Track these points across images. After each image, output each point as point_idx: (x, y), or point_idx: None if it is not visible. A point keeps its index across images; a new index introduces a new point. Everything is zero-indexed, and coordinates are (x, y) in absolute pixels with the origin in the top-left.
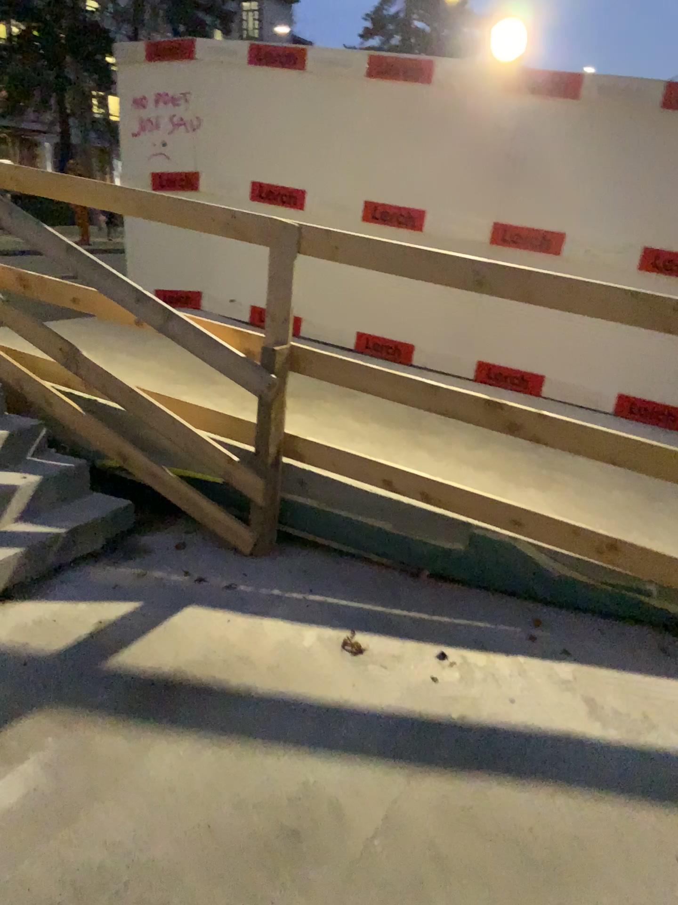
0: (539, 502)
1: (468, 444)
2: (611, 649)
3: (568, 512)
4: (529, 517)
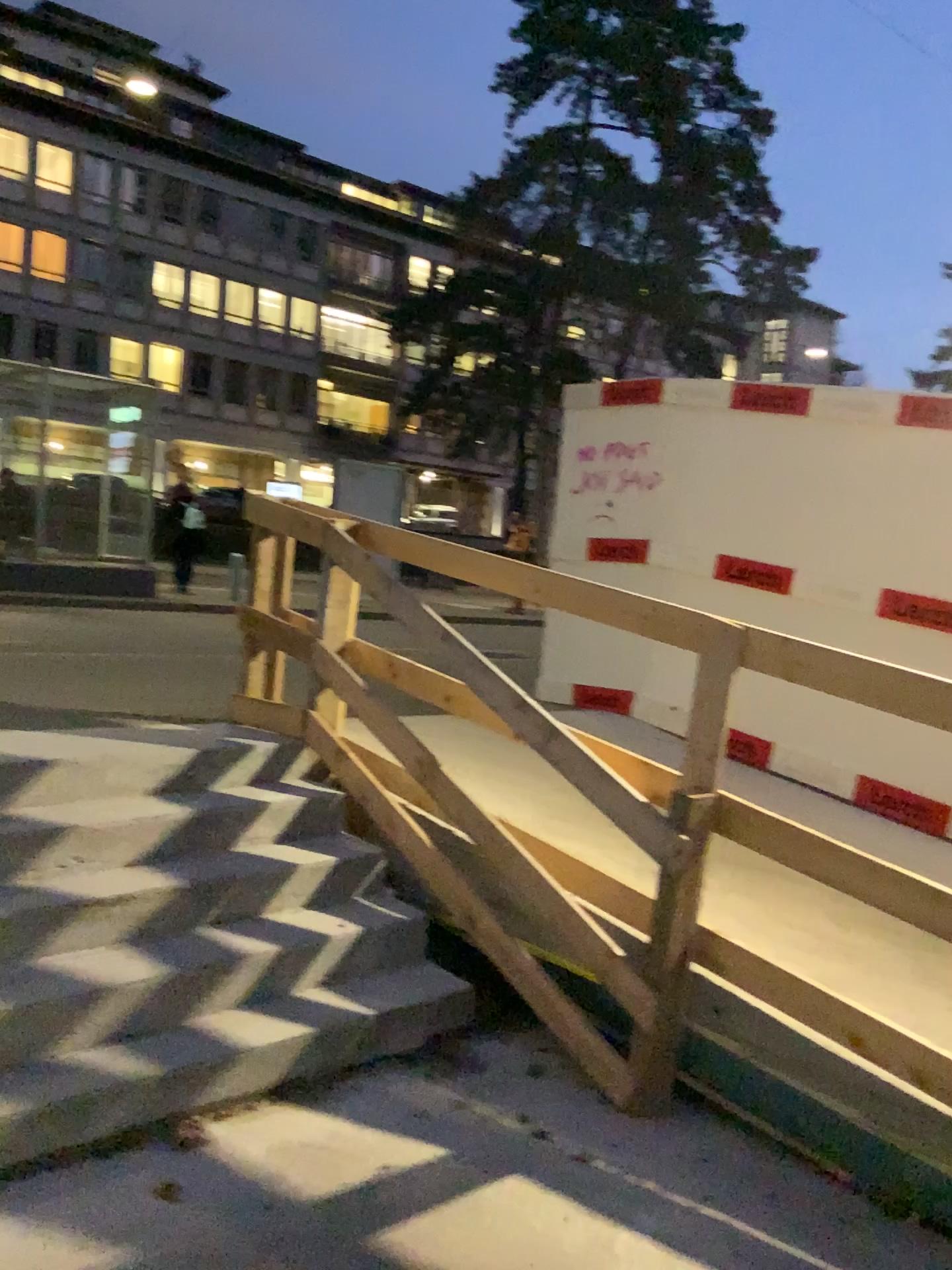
0: None
1: None
2: None
3: None
4: None
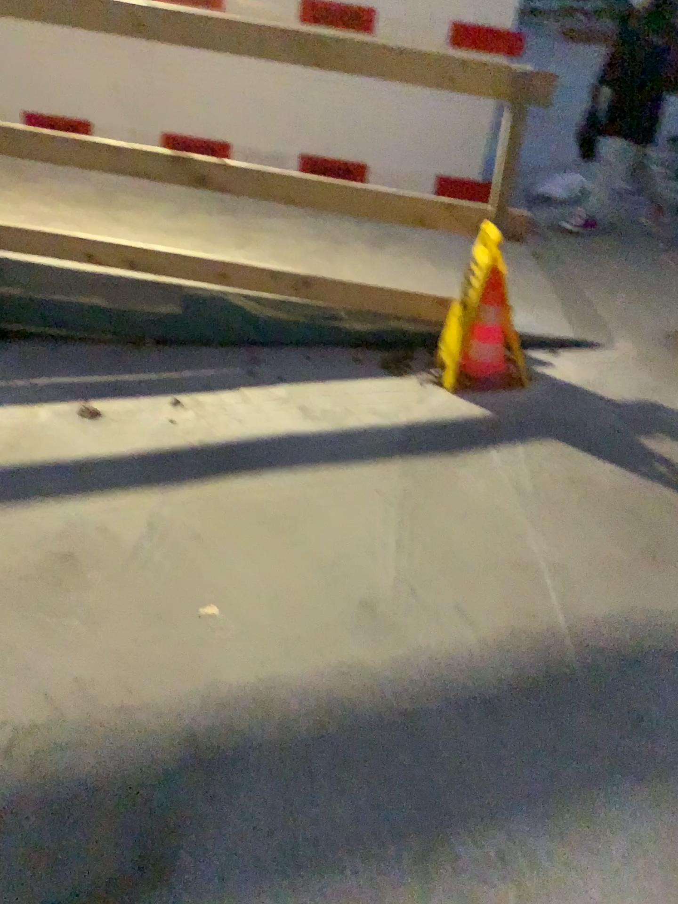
0: (242, 255)
1: (170, 216)
2: (319, 366)
3: (269, 259)
4: (235, 268)
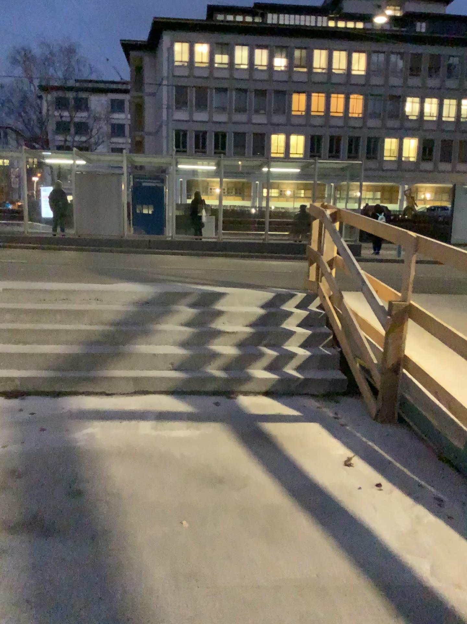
0: None
1: None
2: None
3: None
4: None
